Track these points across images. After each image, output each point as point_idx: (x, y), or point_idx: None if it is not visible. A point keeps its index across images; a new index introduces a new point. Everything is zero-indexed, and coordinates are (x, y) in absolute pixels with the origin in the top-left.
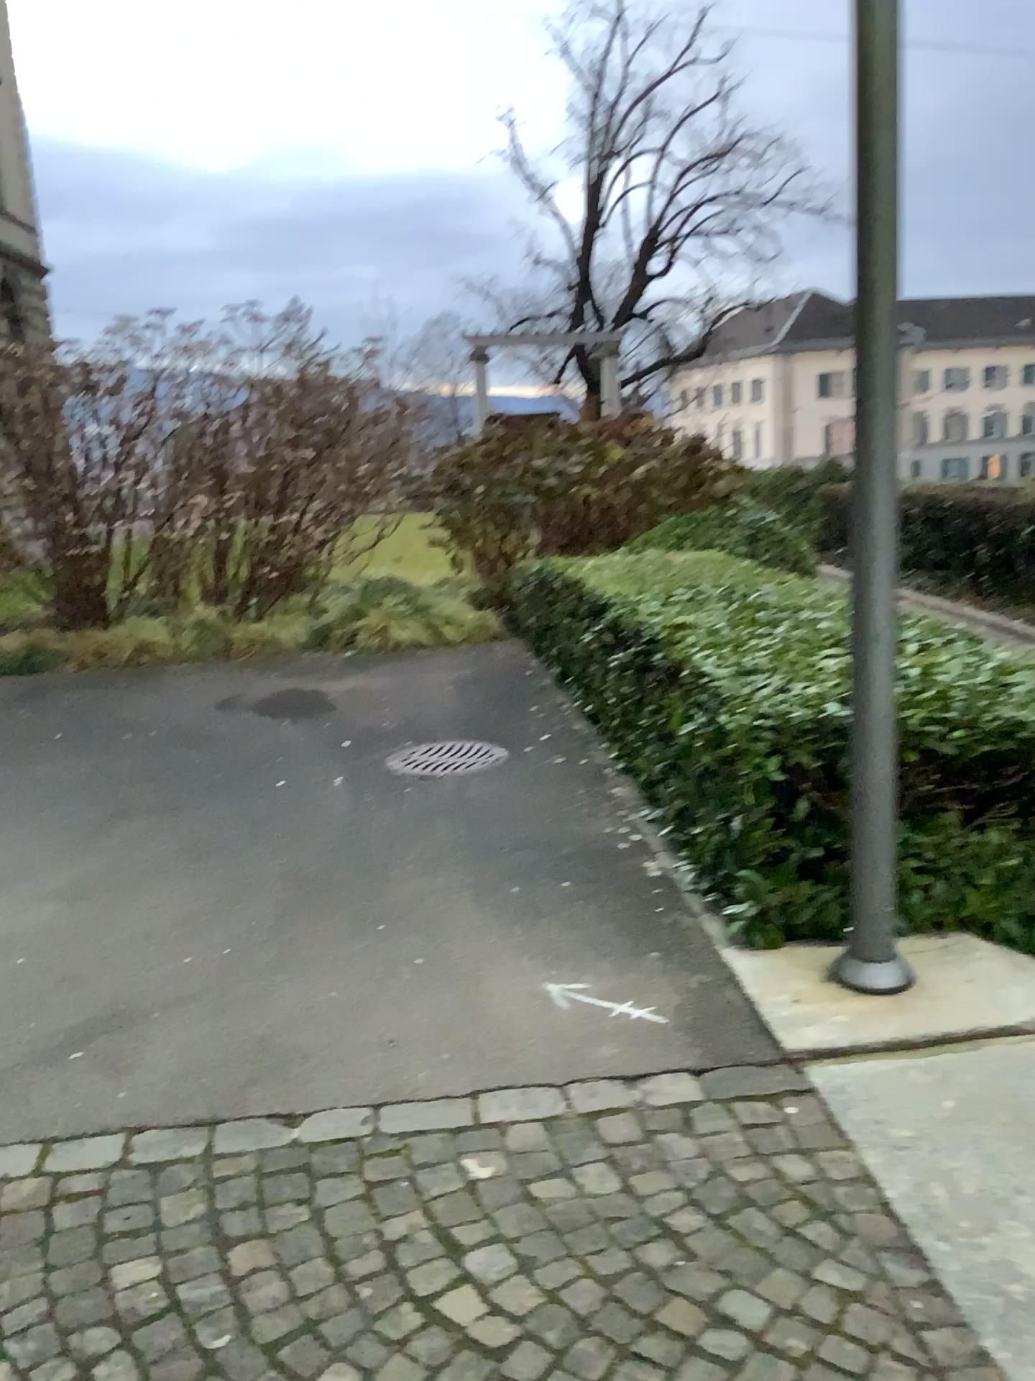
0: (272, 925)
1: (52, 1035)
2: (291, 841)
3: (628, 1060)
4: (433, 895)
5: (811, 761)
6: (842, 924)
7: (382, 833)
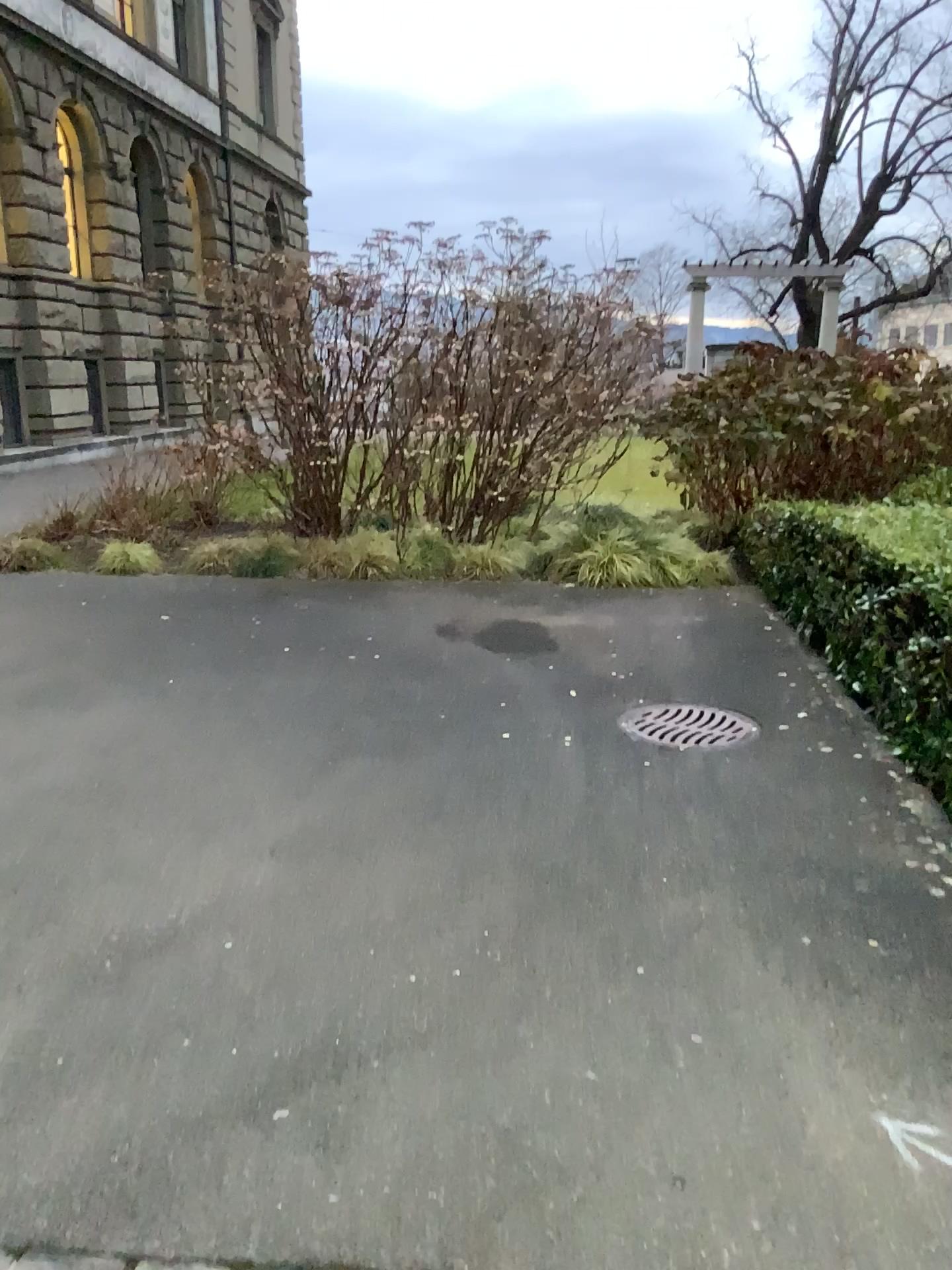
0: (511, 947)
1: (253, 1081)
2: (527, 821)
3: None
4: (703, 931)
5: None
6: None
7: (630, 826)
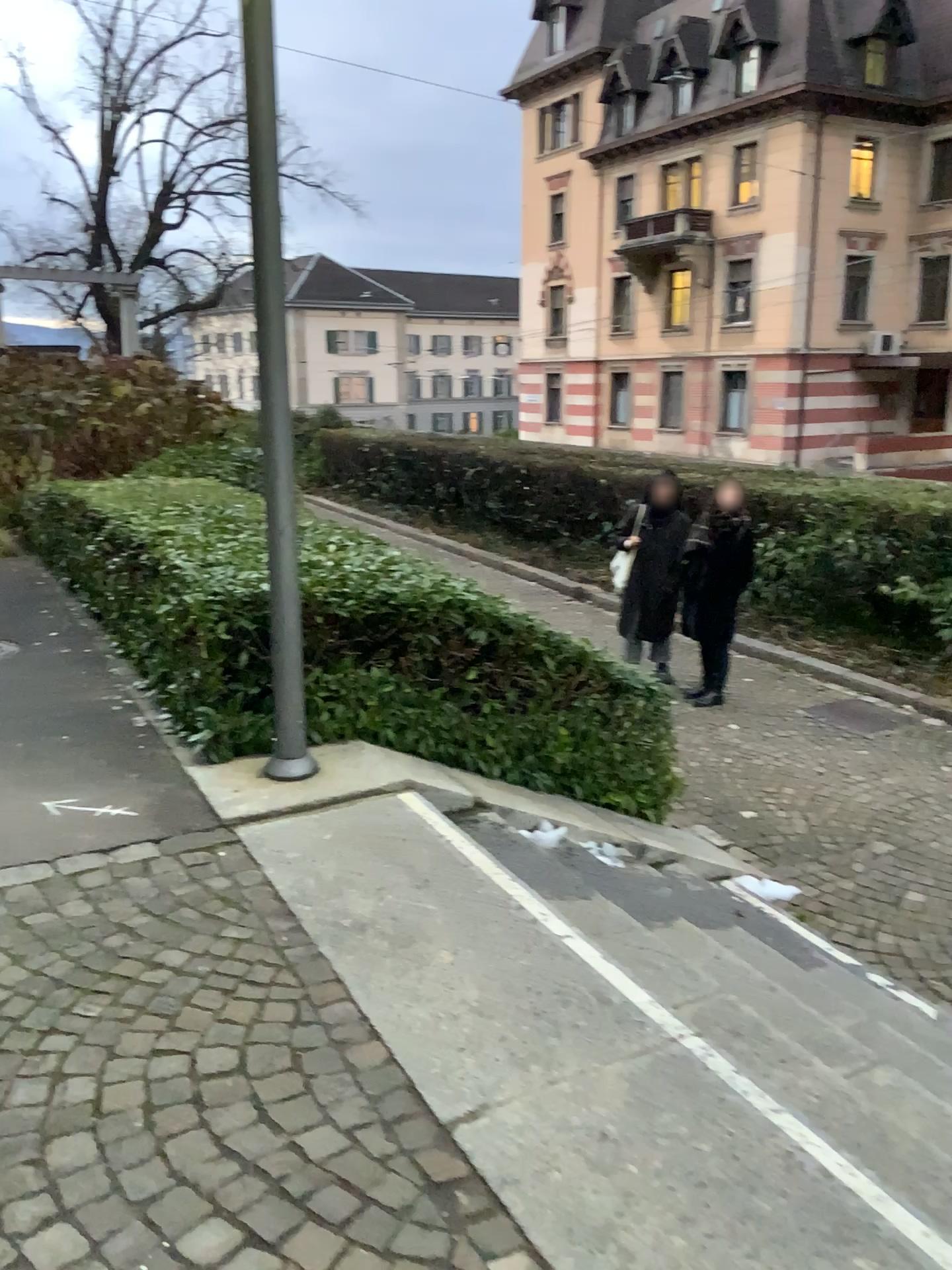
0: None
1: None
2: None
3: (105, 838)
4: None
5: (248, 625)
6: (271, 740)
7: None
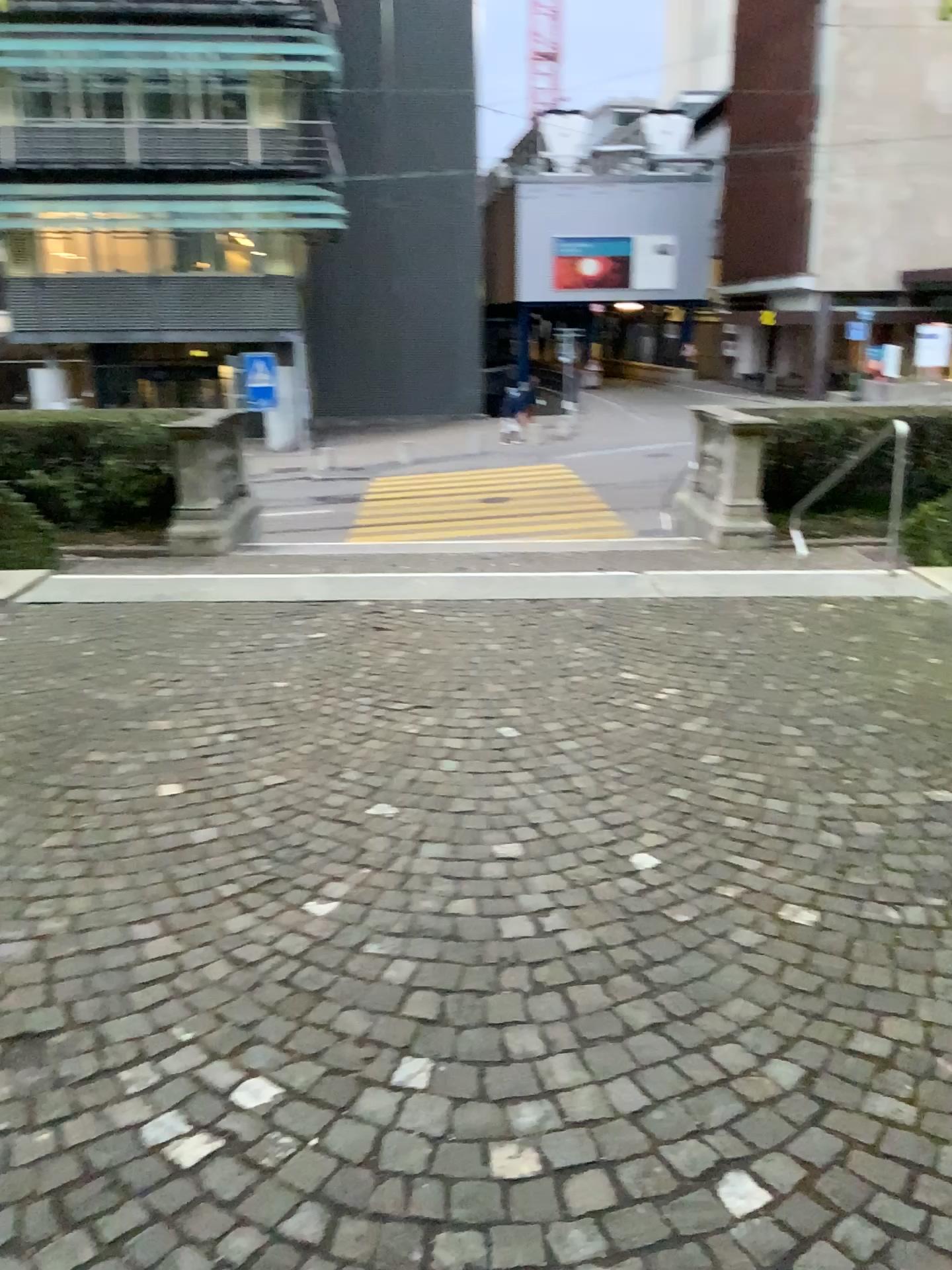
0: None
1: None
2: None
3: None
4: None
5: None
6: None
7: None
